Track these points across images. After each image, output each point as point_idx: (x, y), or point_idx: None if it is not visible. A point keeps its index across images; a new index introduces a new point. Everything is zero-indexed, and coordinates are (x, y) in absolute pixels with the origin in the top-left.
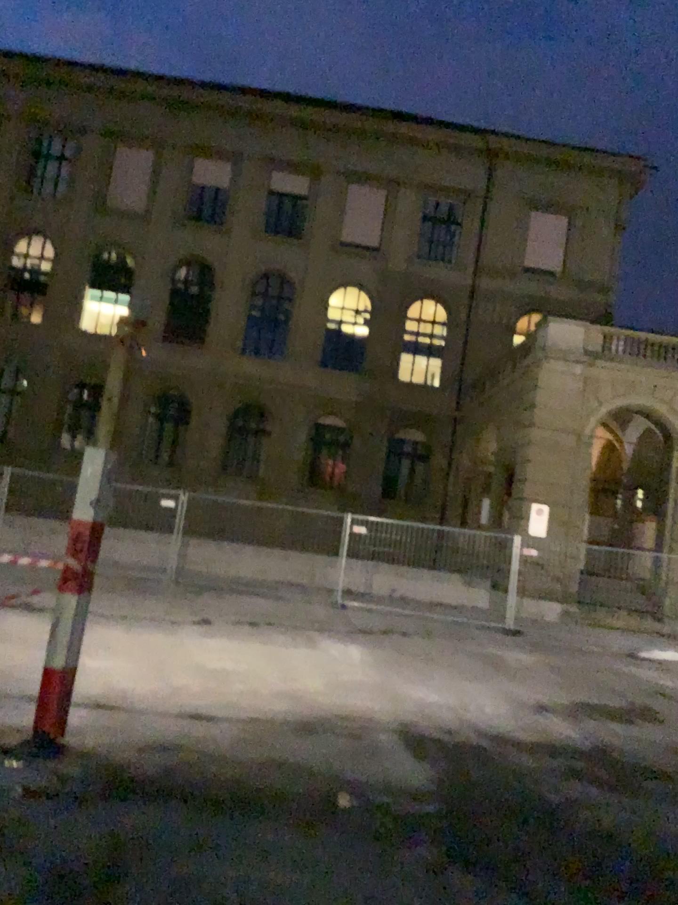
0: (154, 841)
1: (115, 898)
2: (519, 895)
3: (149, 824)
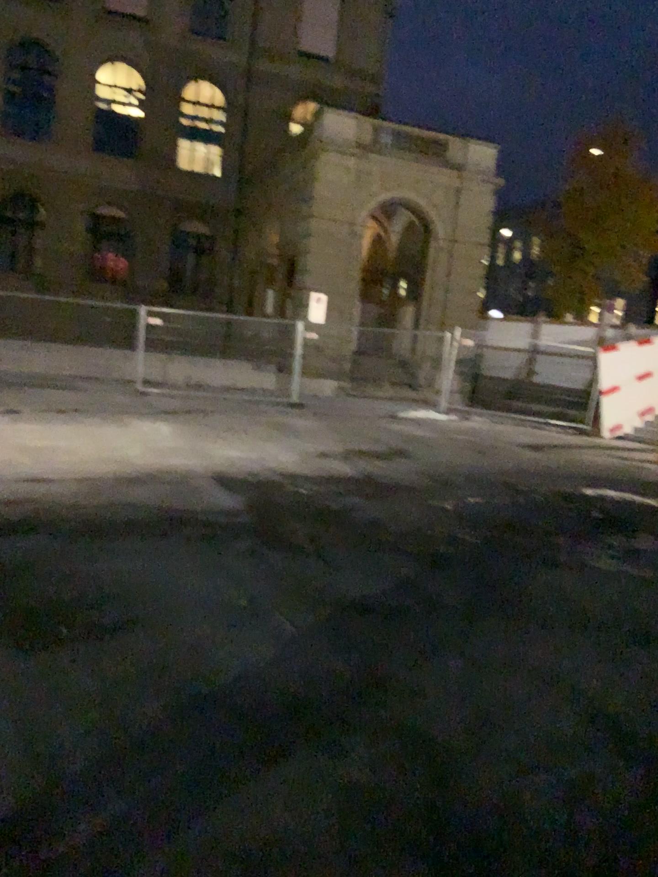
0: (41, 560)
1: (26, 592)
2: (319, 561)
3: (31, 551)
